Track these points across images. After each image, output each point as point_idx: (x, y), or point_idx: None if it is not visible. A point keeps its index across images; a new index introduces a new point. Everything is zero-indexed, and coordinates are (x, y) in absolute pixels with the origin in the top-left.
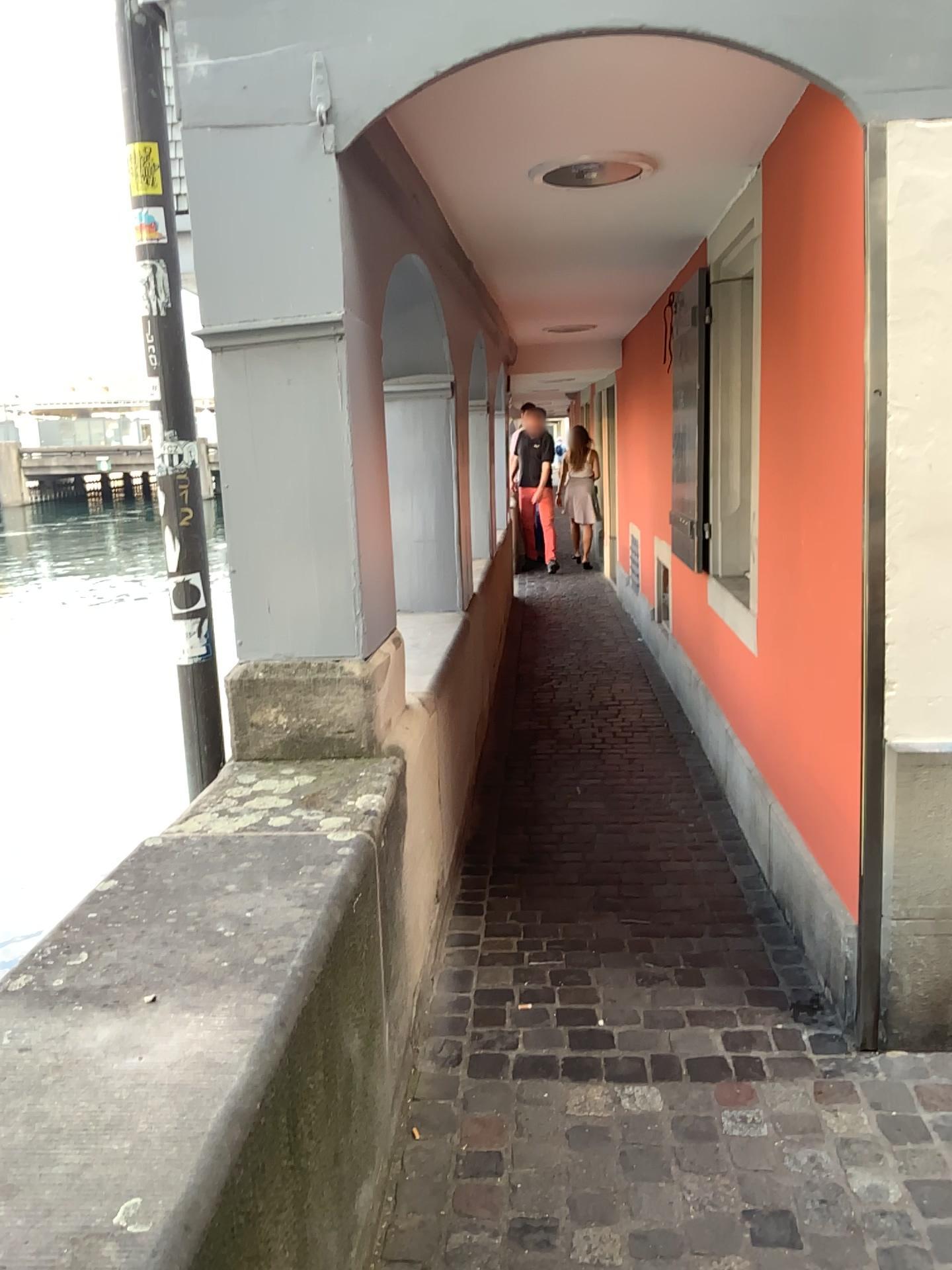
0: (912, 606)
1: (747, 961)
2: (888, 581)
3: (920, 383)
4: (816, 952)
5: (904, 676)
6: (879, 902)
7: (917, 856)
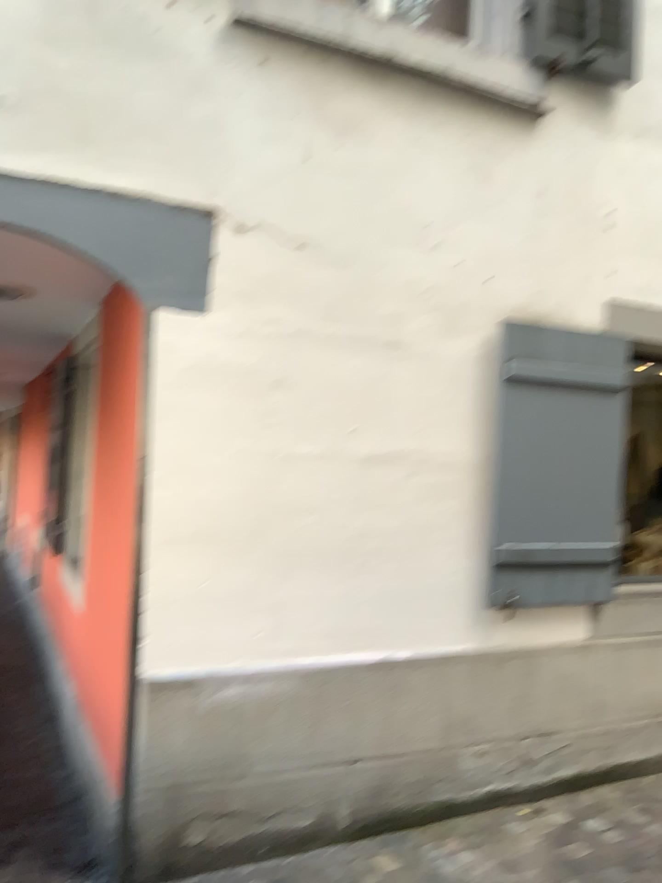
0: (162, 586)
1: (52, 841)
2: (149, 570)
3: (170, 453)
4: (101, 826)
5: (156, 630)
6: (136, 783)
7: (161, 749)
